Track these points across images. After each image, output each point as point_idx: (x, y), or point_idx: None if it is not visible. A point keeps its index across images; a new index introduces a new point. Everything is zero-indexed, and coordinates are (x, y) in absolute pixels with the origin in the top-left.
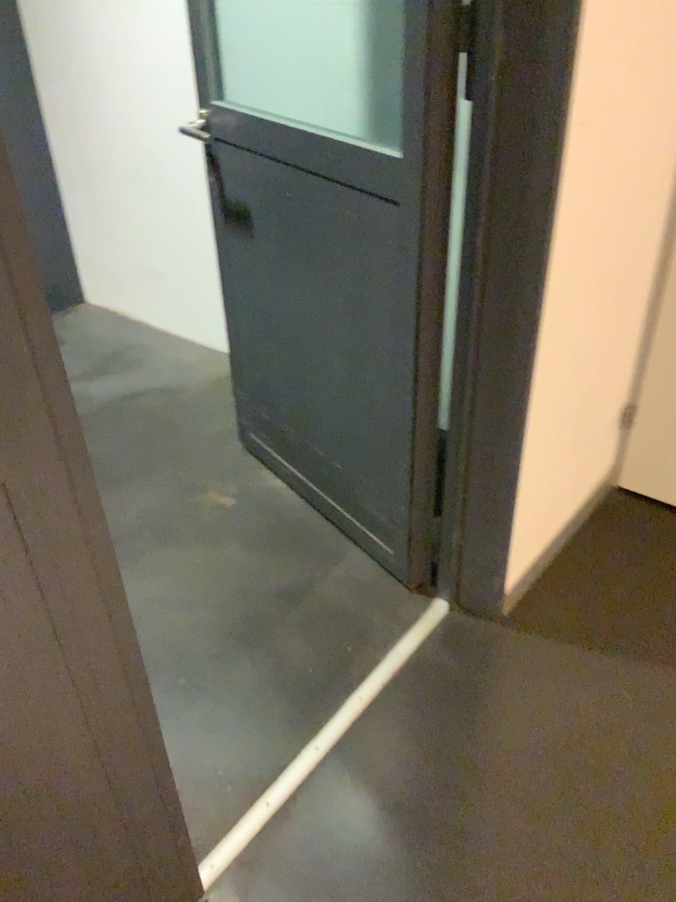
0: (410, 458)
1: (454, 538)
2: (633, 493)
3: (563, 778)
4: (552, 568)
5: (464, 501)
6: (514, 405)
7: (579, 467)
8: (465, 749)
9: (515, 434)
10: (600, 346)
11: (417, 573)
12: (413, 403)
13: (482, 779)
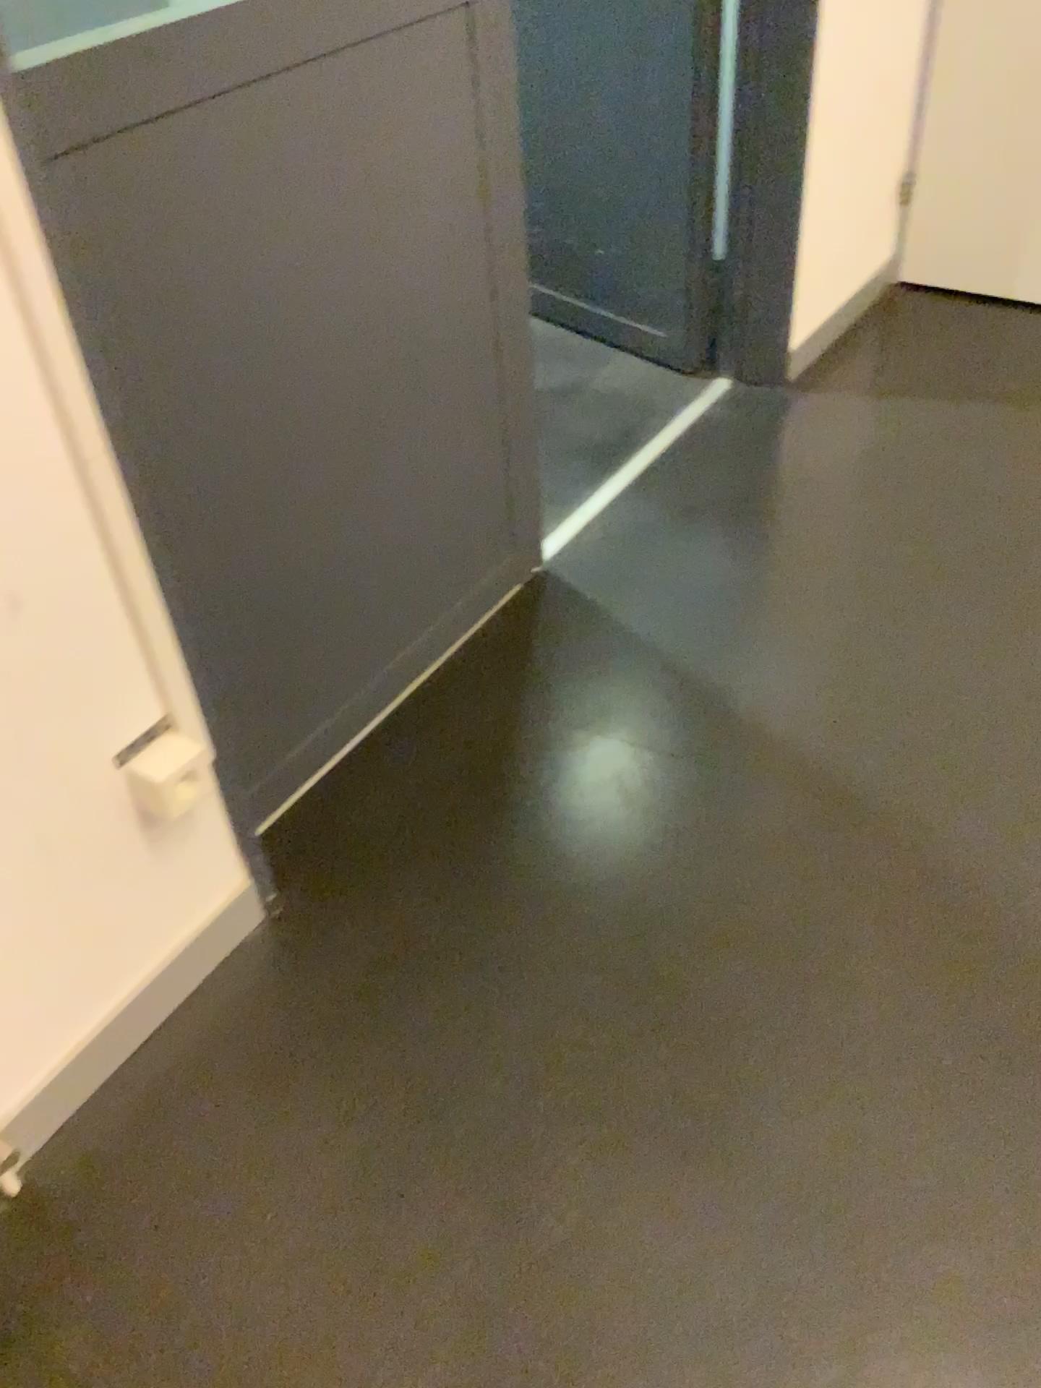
0: (687, 206)
1: (736, 294)
2: (914, 284)
3: (865, 474)
4: (834, 348)
5: (746, 245)
6: (793, 113)
7: (855, 237)
8: (769, 470)
9: (795, 148)
10: (870, 77)
11: (698, 352)
12: (689, 136)
13: (789, 483)
